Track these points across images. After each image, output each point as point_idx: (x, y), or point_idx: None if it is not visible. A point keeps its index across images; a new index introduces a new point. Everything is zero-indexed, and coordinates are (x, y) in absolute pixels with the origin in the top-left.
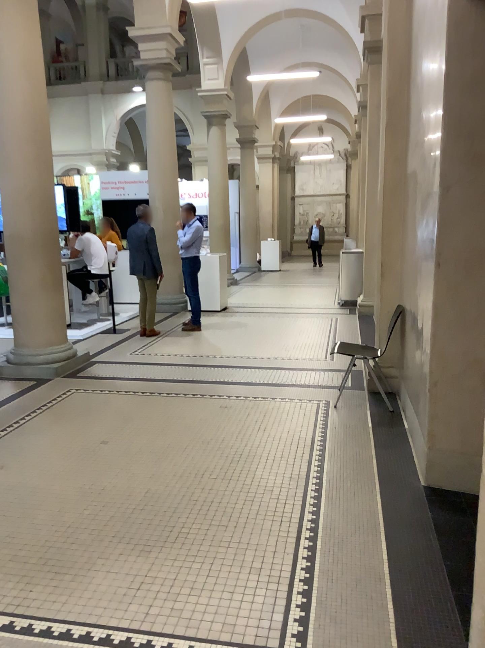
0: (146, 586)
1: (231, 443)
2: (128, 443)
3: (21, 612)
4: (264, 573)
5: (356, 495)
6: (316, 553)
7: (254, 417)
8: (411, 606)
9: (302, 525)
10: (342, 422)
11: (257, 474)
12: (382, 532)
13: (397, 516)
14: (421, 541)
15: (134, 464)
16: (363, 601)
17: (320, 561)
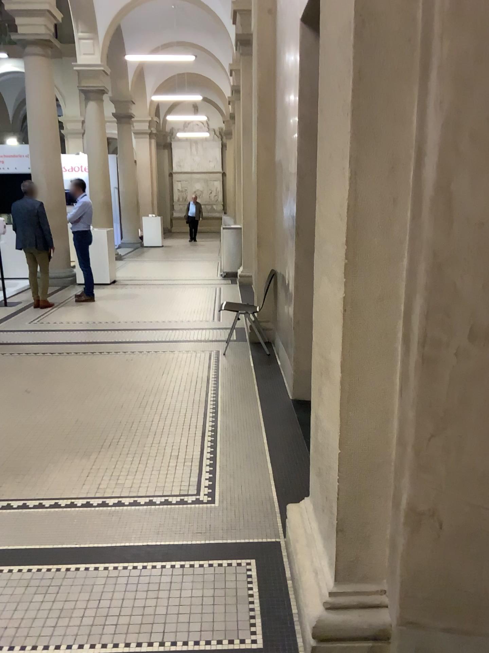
0: (96, 472)
1: (142, 383)
2: (52, 389)
3: (1, 496)
4: (183, 456)
5: (245, 407)
6: (219, 442)
7: (158, 364)
8: (285, 462)
9: (206, 428)
10: (231, 363)
11: (167, 401)
12: (264, 426)
13: (274, 416)
14: (291, 428)
15: (62, 402)
16: (253, 463)
17: (222, 446)
